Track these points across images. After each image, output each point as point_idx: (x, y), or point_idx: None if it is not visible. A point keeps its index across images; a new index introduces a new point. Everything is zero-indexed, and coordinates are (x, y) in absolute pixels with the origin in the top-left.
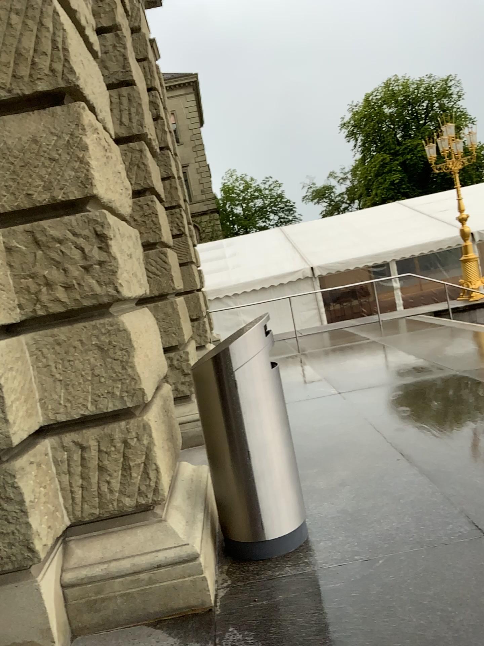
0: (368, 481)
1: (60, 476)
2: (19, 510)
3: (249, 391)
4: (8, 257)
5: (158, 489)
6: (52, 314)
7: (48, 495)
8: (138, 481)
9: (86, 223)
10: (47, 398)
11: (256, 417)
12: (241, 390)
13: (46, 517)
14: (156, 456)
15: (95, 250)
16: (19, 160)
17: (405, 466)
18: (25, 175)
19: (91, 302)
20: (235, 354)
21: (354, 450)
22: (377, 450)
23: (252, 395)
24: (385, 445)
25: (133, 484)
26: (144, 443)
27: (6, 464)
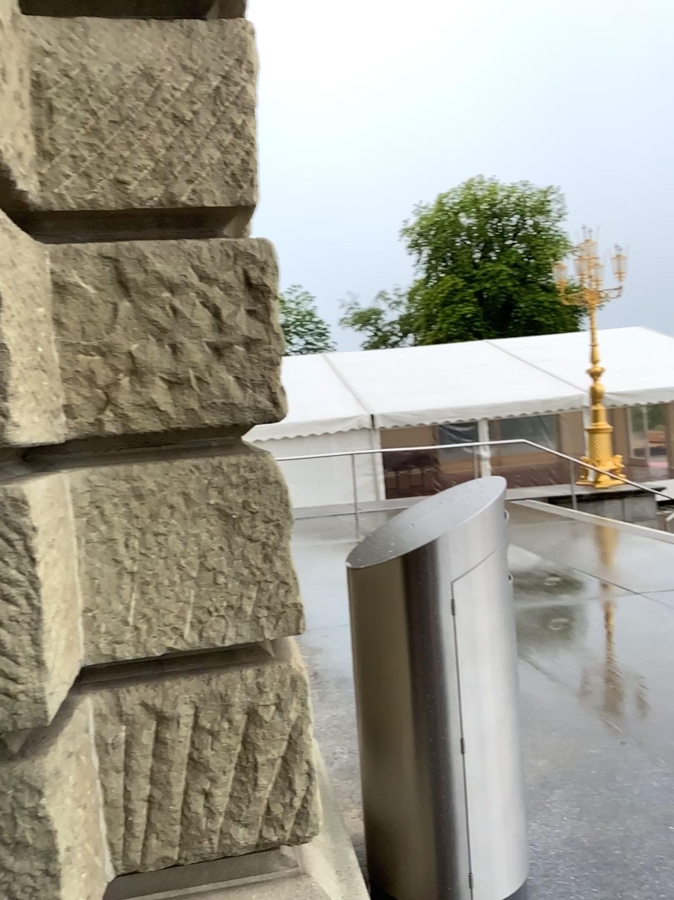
0: (593, 780)
1: (110, 775)
2: (40, 867)
3: (475, 619)
4: (59, 300)
5: (304, 808)
6: (134, 430)
7: (91, 821)
8: (270, 792)
9: (230, 254)
10: (102, 605)
11: (483, 669)
12: (463, 616)
13: (82, 873)
14: (309, 740)
15: (243, 311)
16: (111, 105)
17: (646, 756)
18: (120, 138)
19: (221, 416)
20: (457, 546)
21: (538, 716)
22: (580, 720)
23: (478, 628)
24: (588, 712)
25: (260, 797)
26: (292, 713)
27: (26, 759)
